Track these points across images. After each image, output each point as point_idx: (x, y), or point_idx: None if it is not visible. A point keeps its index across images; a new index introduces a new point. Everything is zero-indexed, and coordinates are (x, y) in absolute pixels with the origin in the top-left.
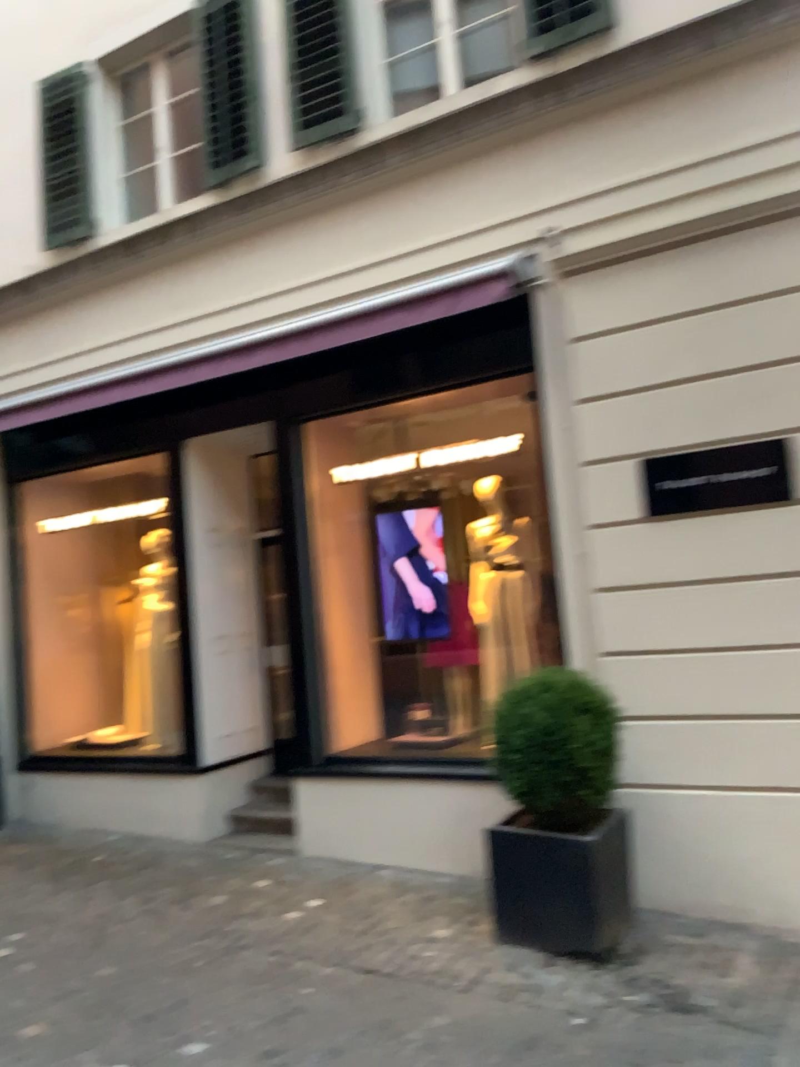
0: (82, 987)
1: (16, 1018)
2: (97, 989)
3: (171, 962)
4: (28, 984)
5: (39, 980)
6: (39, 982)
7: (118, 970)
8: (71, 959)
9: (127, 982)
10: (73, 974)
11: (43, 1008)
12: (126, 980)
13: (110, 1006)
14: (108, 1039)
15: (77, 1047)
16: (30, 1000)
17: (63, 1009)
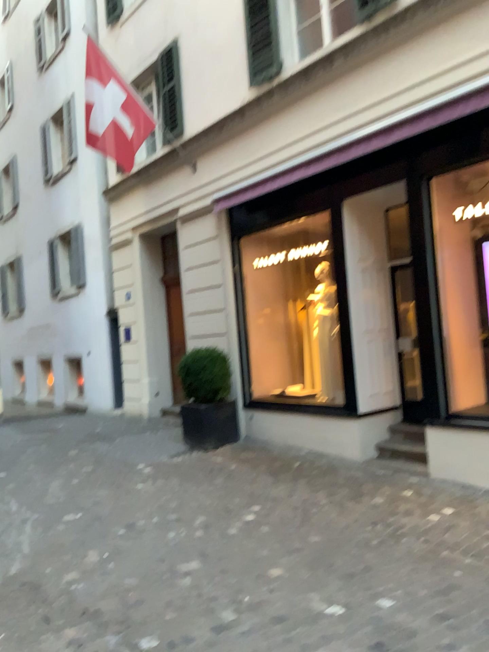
0: (305, 547)
1: (268, 561)
2: (316, 550)
3: (360, 539)
4: (272, 540)
5: (279, 538)
6: (278, 540)
7: (326, 539)
8: (295, 528)
9: (334, 548)
10: (298, 538)
11: (284, 557)
12: (333, 548)
13: (326, 563)
14: (329, 586)
15: (309, 587)
16: (275, 551)
17: (296, 560)
